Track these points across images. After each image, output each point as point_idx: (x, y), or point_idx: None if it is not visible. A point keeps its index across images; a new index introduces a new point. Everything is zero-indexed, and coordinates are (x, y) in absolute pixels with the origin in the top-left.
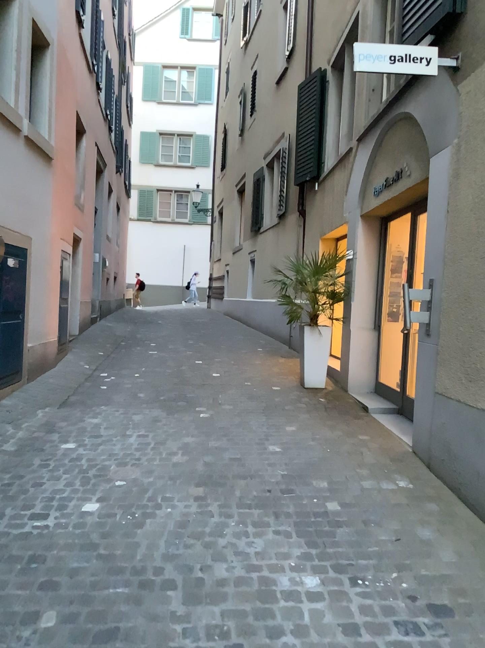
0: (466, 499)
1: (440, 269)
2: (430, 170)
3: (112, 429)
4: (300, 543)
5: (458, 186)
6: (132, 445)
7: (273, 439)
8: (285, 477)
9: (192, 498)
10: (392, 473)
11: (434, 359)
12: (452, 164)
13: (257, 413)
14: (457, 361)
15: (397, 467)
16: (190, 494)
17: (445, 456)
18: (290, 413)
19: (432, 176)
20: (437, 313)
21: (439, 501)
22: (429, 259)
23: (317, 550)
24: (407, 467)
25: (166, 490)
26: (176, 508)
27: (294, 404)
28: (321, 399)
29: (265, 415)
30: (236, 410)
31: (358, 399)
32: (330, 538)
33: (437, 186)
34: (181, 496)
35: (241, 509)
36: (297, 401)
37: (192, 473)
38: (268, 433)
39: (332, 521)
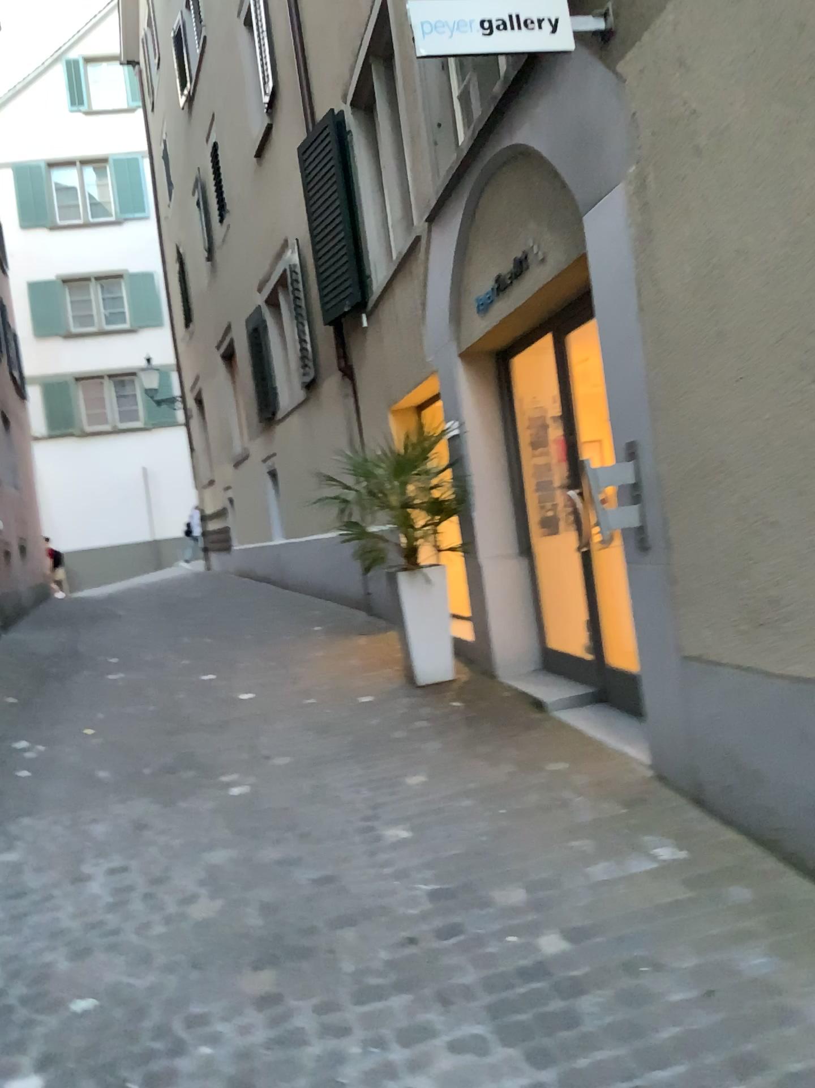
0: (802, 862)
1: (646, 420)
2: (592, 237)
3: (51, 868)
4: (516, 1066)
5: (655, 256)
6: (99, 899)
7: (388, 812)
8: (437, 897)
9: (252, 1004)
10: (638, 833)
11: (670, 594)
12: (634, 216)
13: (342, 762)
14: (722, 590)
15: (643, 817)
16: (244, 994)
17: (732, 779)
18: (406, 747)
19: (597, 249)
20: (657, 505)
21: (751, 877)
22: (622, 406)
23: (557, 1075)
24: (660, 812)
25: (190, 997)
26: (221, 1044)
27: (408, 725)
28: (456, 704)
29: (359, 761)
30: (302, 765)
31: (522, 690)
32: (574, 1032)
33: (611, 264)
34: (226, 1007)
35: (366, 1006)
36: (412, 718)
37: (241, 938)
38: (375, 803)
39: (565, 986)
